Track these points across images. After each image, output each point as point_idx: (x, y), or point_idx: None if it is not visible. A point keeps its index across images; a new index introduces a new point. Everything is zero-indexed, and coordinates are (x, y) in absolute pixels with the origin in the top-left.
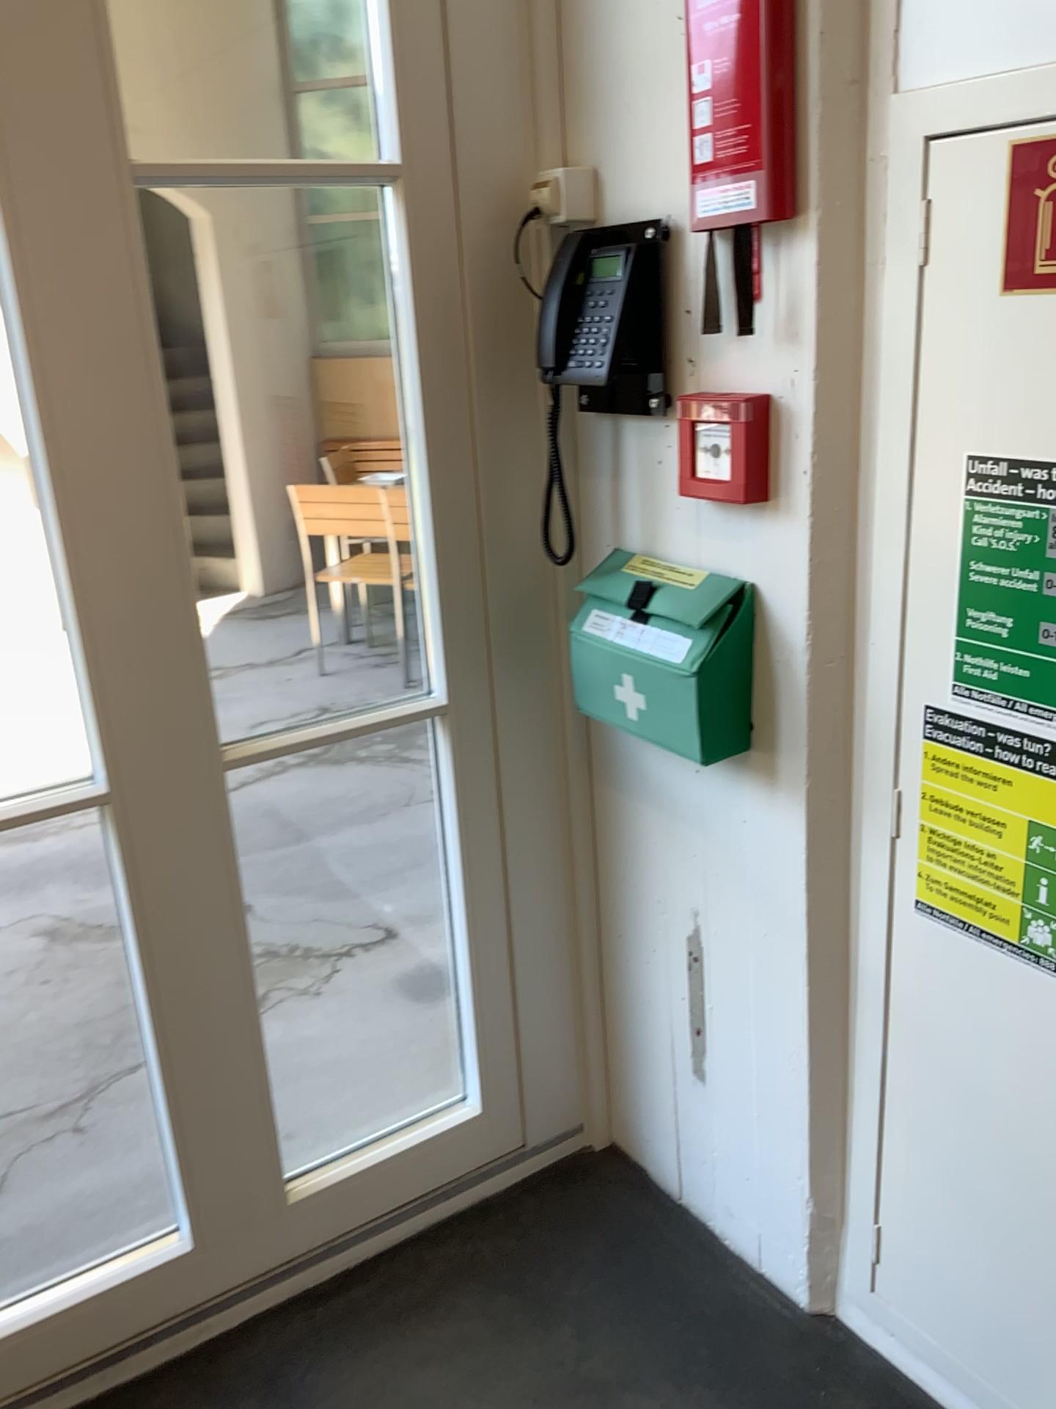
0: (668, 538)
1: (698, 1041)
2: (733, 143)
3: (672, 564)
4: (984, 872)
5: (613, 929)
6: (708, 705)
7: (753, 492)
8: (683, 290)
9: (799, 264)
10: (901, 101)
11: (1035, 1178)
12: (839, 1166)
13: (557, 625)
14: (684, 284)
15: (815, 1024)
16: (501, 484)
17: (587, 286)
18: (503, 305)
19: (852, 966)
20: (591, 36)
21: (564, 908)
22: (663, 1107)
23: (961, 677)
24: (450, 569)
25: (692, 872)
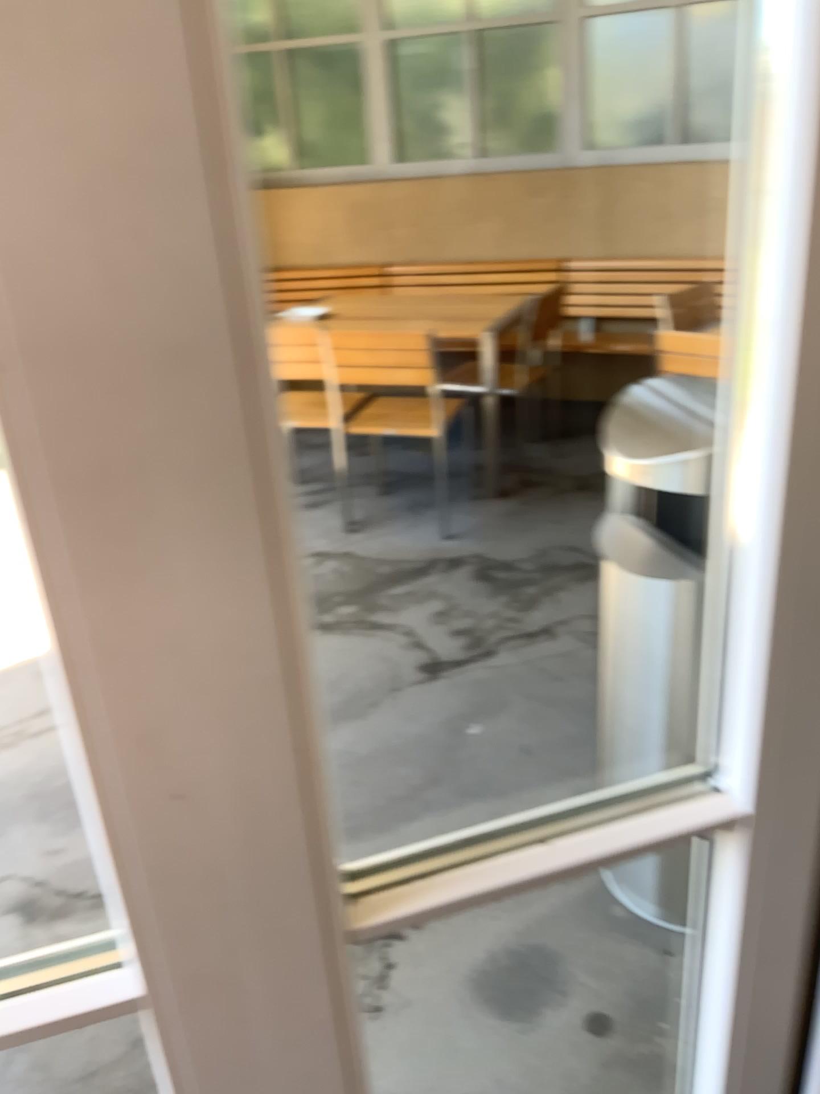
0: None
1: None
2: None
3: None
4: None
5: None
6: None
7: None
8: None
9: None
10: None
11: None
12: None
13: None
14: None
15: None
16: None
17: None
18: None
19: None
20: None
21: None
22: None
23: None
24: None
25: None
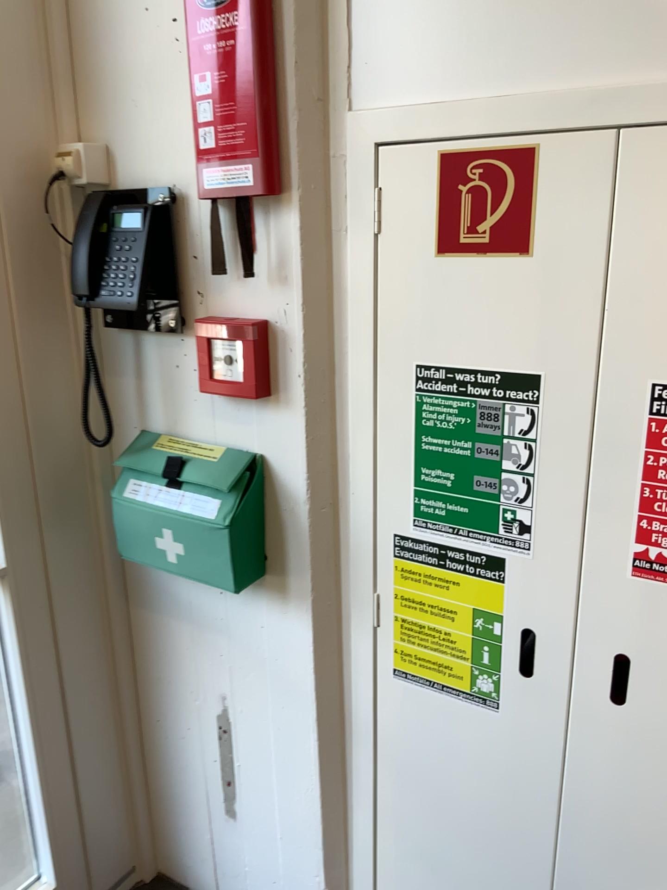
0: (184, 422)
1: (225, 786)
2: (230, 136)
3: (190, 442)
4: (442, 645)
5: (150, 712)
6: (233, 547)
7: (256, 389)
8: (192, 241)
9: (284, 227)
10: (354, 118)
11: (489, 846)
12: (343, 859)
13: (93, 491)
14: (193, 237)
15: (322, 763)
16: (42, 385)
17: (111, 235)
18: (35, 246)
19: (346, 718)
20: (99, 46)
21: (110, 705)
22: (200, 839)
23: (417, 513)
24: (4, 457)
25: (216, 665)
